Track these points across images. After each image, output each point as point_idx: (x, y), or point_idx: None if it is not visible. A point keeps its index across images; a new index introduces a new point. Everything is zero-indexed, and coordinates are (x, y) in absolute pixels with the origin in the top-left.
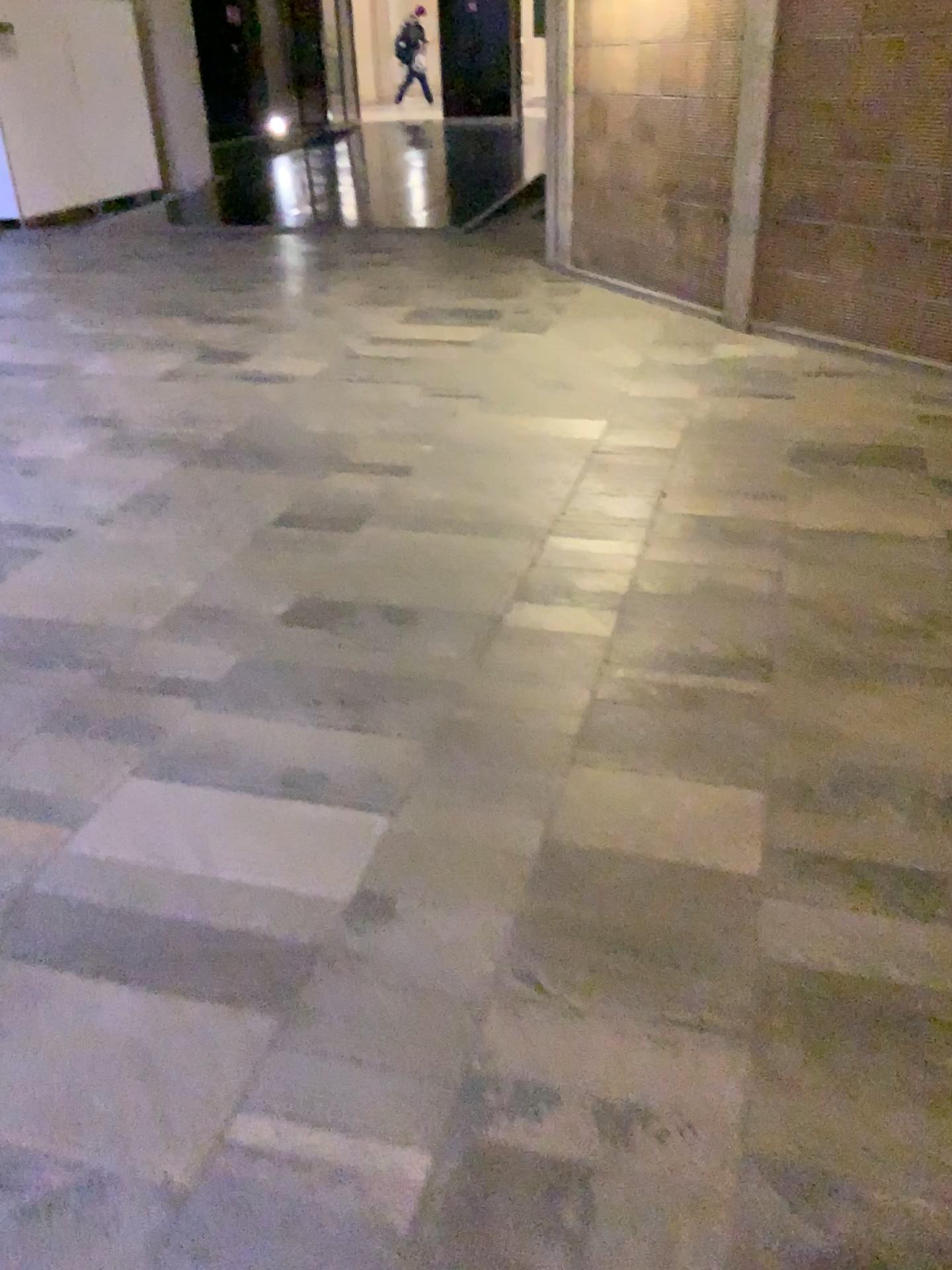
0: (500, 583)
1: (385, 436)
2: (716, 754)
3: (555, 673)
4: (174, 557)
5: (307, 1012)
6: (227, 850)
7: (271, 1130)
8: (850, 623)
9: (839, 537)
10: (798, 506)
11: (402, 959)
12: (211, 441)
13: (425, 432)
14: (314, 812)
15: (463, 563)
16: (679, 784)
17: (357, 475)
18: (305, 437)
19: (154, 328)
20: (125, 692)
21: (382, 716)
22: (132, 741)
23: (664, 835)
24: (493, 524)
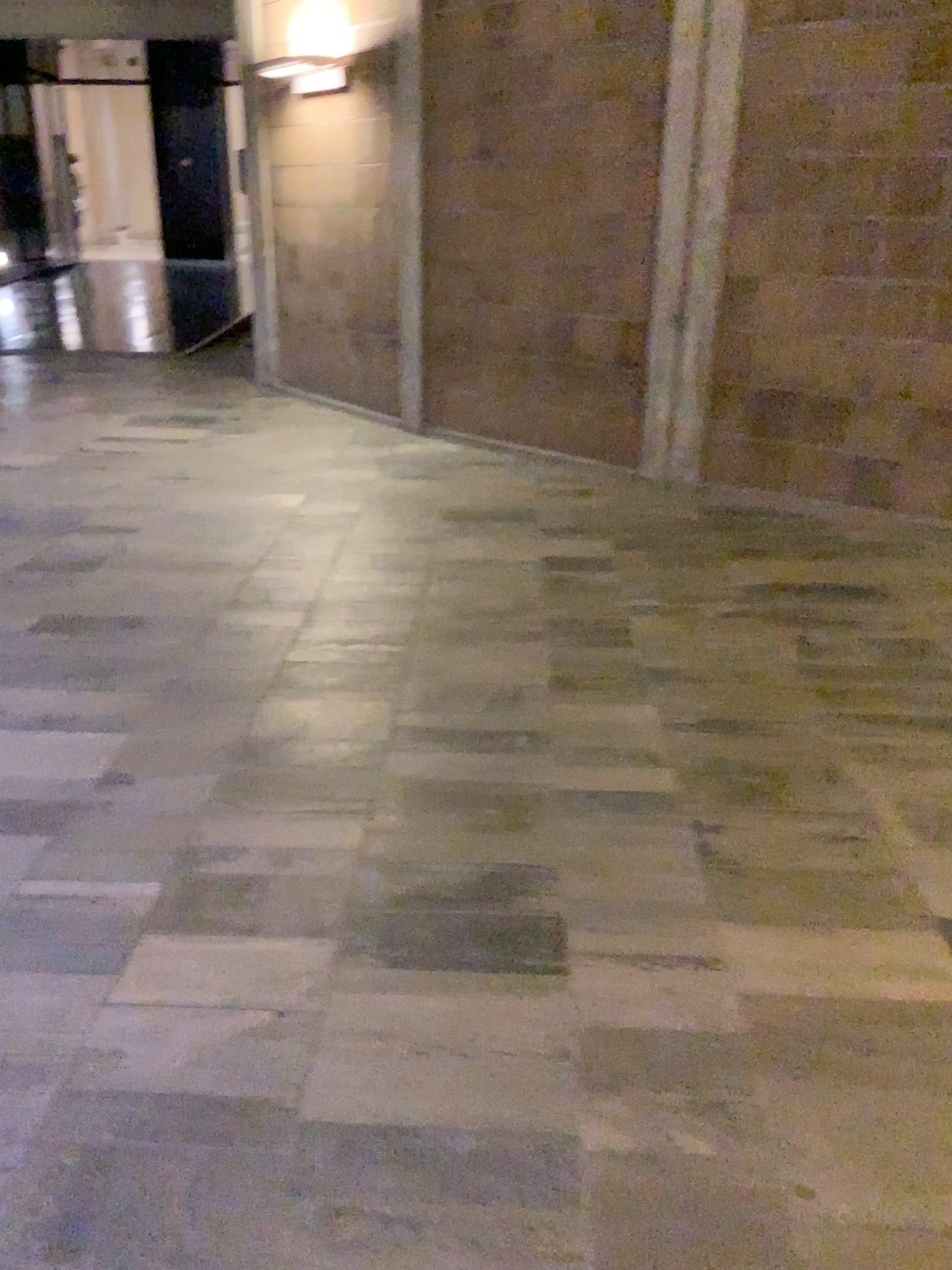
0: (212, 598)
1: (115, 507)
2: (365, 683)
3: (252, 648)
4: None
5: (71, 830)
6: (2, 759)
7: (50, 883)
8: (469, 609)
9: (470, 561)
10: (444, 544)
11: (139, 800)
12: None
13: (150, 504)
14: (68, 735)
15: (183, 588)
16: (337, 700)
17: (92, 535)
18: (43, 510)
19: None
20: None
21: (119, 680)
22: None
23: (324, 726)
24: (207, 563)
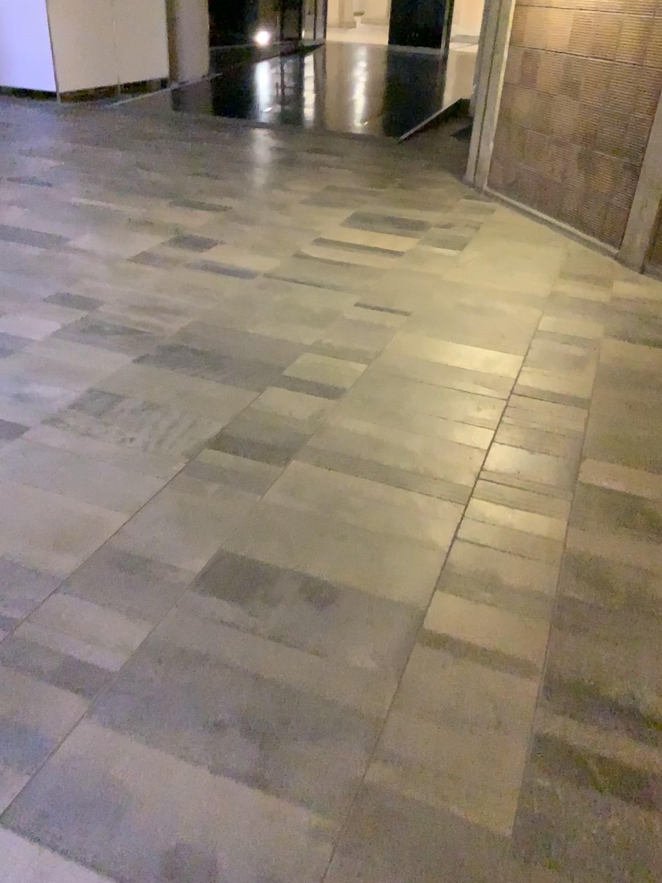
0: (422, 563)
1: (320, 352)
2: None
3: (480, 718)
4: (106, 479)
5: None
6: None
7: None
8: None
9: None
10: None
11: None
12: (165, 336)
13: (357, 351)
14: None
15: (386, 529)
16: None
17: (292, 395)
18: (249, 343)
19: (138, 208)
20: (18, 677)
21: (287, 765)
22: (8, 764)
23: None
24: (416, 478)
